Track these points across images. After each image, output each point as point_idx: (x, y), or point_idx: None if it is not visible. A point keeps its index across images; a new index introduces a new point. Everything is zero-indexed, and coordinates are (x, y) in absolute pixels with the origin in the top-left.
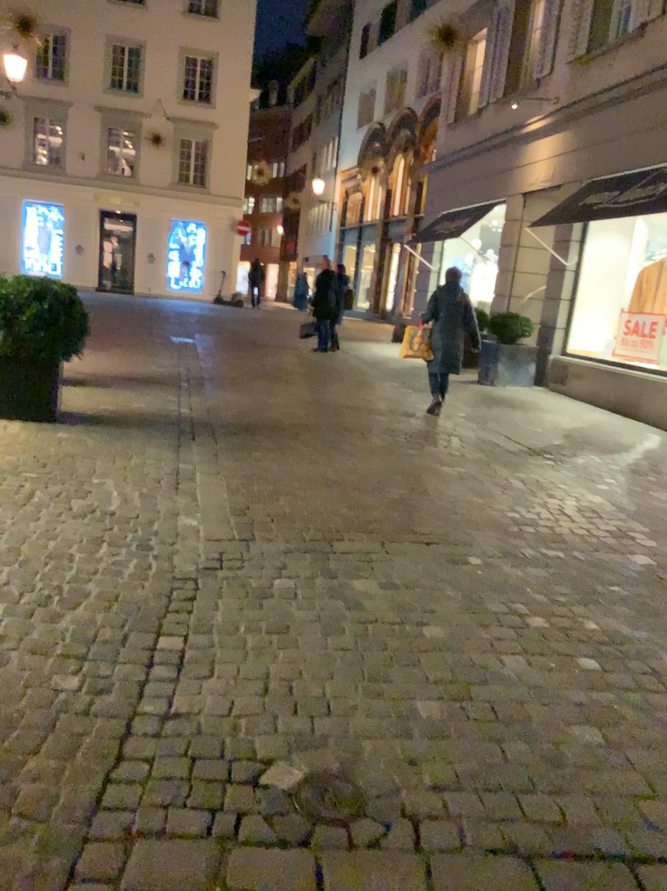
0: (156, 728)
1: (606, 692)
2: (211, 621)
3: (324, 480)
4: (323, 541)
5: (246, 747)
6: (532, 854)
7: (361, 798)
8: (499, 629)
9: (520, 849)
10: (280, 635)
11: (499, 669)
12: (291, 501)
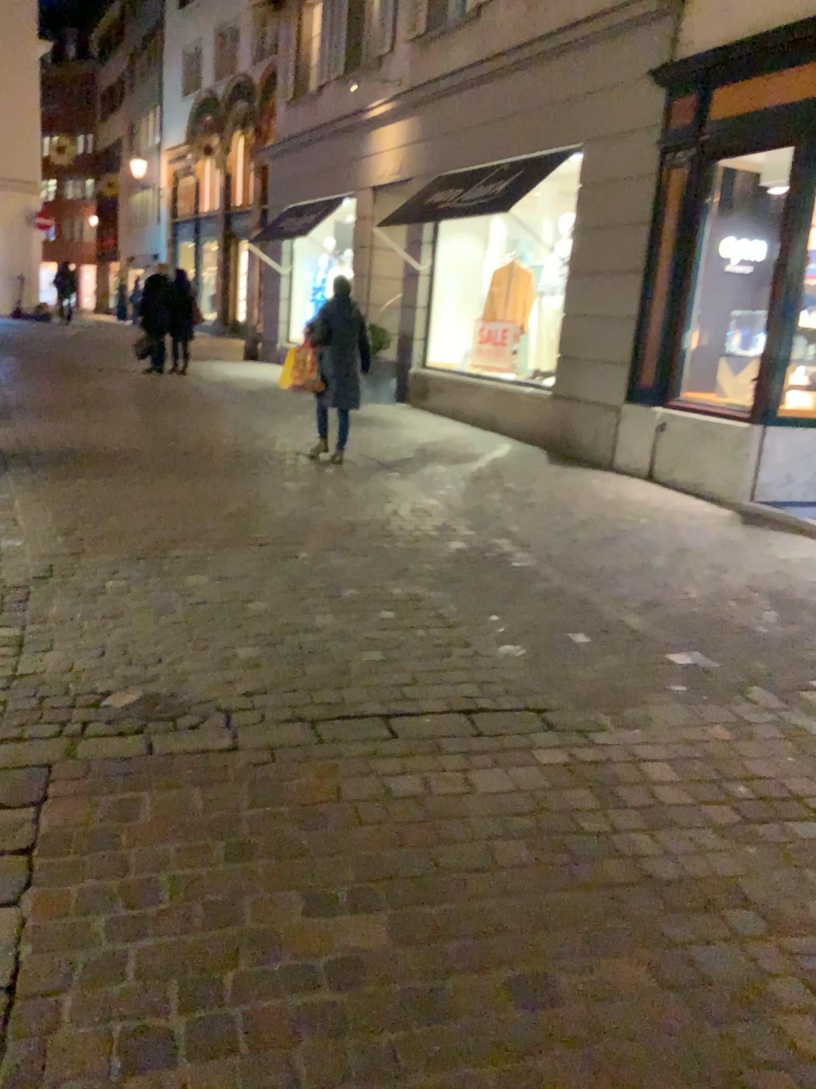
0: (5, 682)
1: (395, 632)
2: (46, 613)
3: (155, 500)
4: (154, 549)
5: (88, 687)
6: (313, 720)
7: (184, 705)
8: (314, 600)
9: (306, 719)
10: (114, 618)
11: (309, 625)
12: (121, 519)
